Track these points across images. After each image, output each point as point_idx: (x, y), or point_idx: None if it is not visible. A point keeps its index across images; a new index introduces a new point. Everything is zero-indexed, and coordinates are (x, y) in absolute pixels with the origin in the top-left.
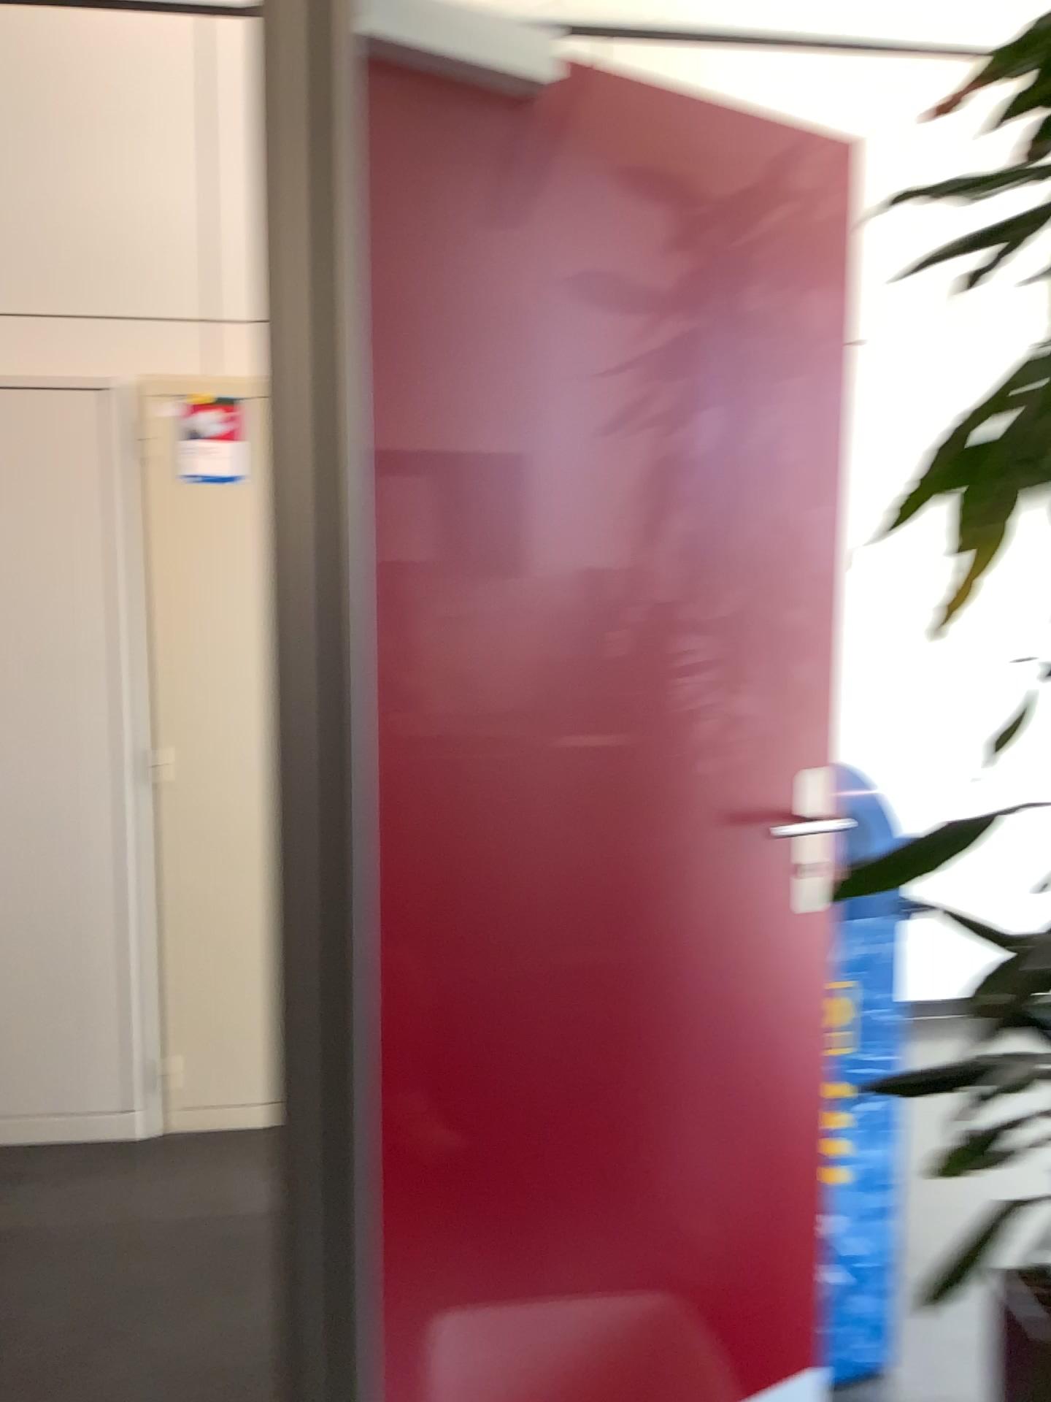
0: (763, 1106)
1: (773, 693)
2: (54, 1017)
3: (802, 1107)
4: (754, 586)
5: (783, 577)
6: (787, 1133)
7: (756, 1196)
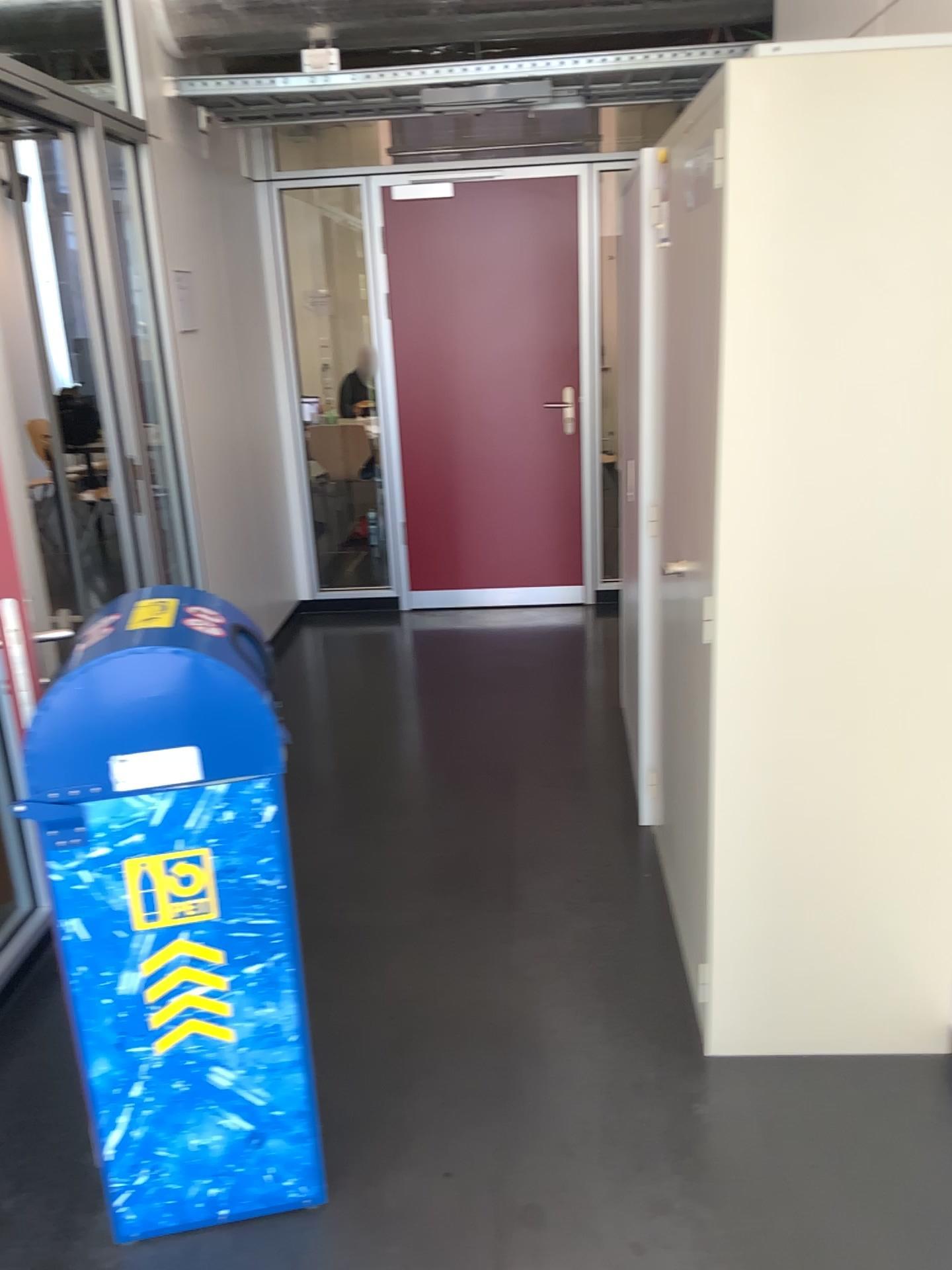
0: None
1: None
2: (633, 692)
3: None
4: None
5: None
6: None
7: None
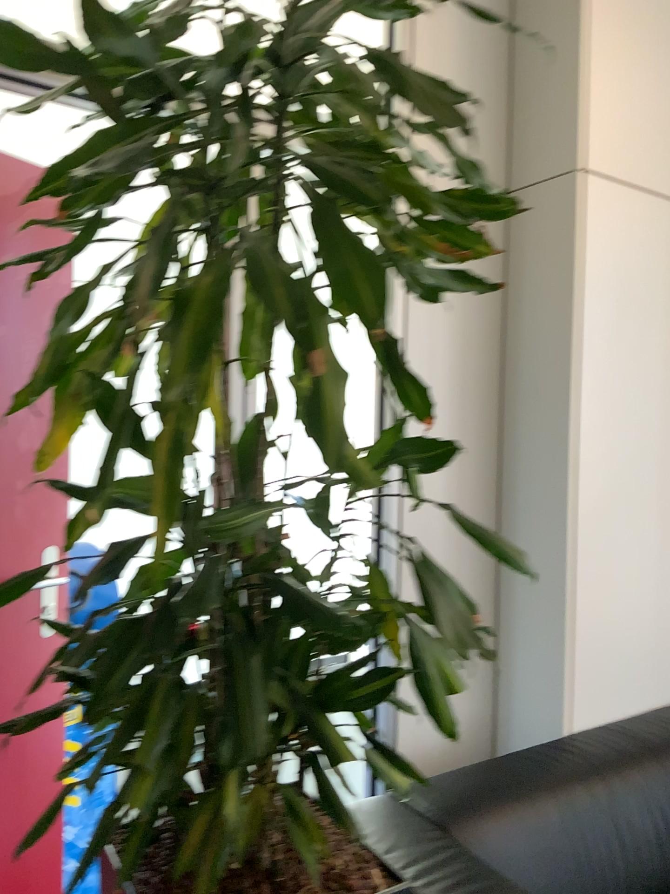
0: (20, 764)
1: (23, 500)
2: None
3: (49, 760)
4: (8, 434)
5: (30, 429)
6: (38, 778)
7: (16, 823)
